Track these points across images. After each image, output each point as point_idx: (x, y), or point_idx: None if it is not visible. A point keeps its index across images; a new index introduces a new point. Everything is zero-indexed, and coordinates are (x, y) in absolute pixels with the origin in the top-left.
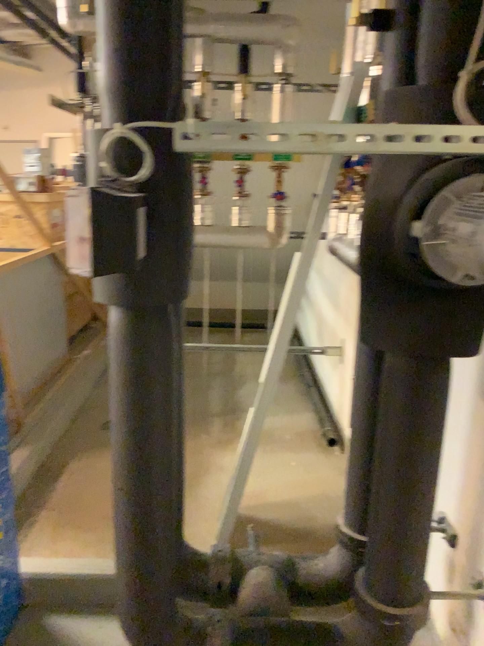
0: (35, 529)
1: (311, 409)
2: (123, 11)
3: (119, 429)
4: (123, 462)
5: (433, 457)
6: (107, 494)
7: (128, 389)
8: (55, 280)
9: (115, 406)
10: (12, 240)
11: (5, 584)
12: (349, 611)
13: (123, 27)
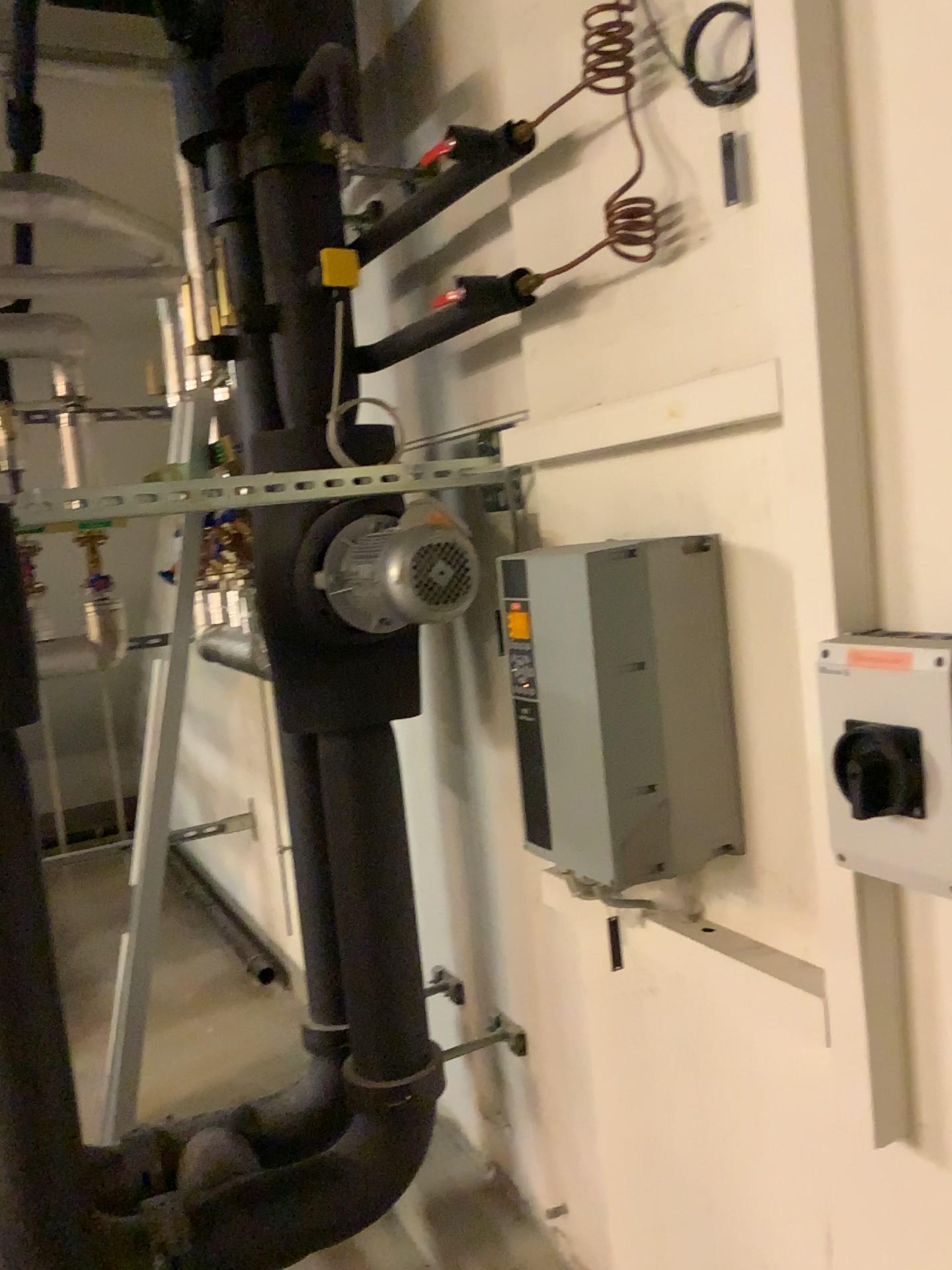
0: None
1: (218, 941)
2: None
3: None
4: None
5: (400, 858)
6: None
7: None
8: None
9: None
10: None
11: None
12: (345, 1130)
13: None
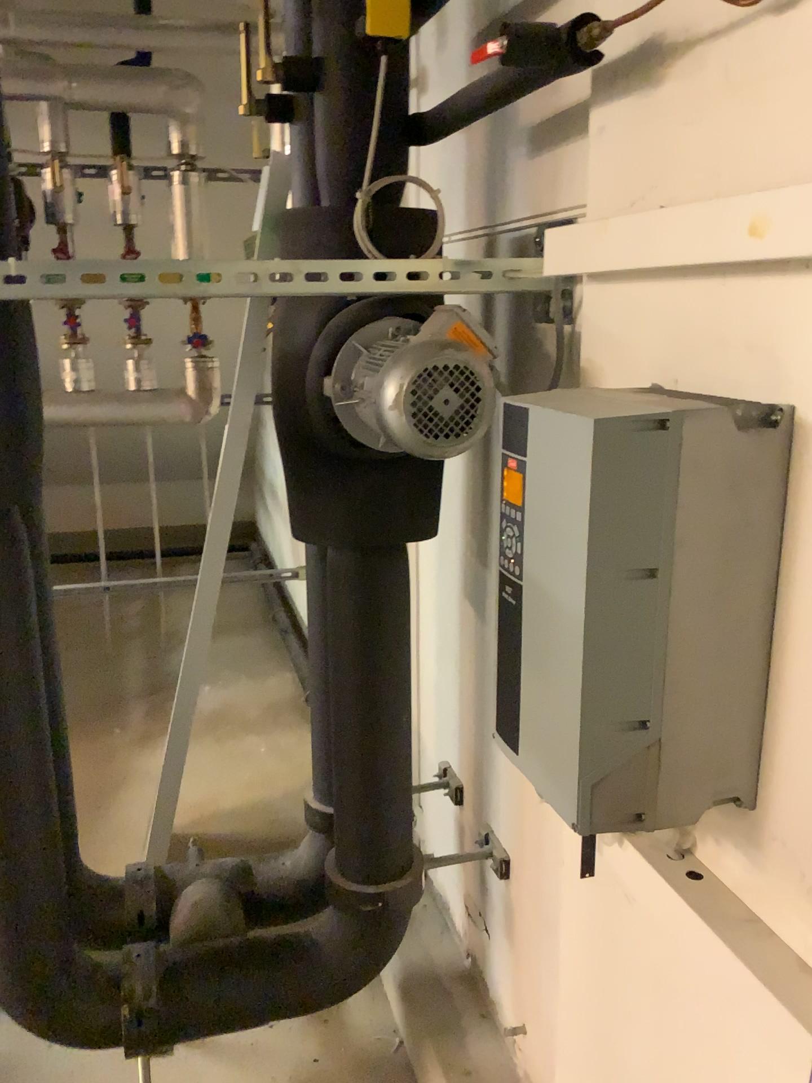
0: None
1: (287, 667)
2: None
3: None
4: None
5: (399, 677)
6: None
7: None
8: None
9: None
10: None
11: None
12: (325, 911)
13: None
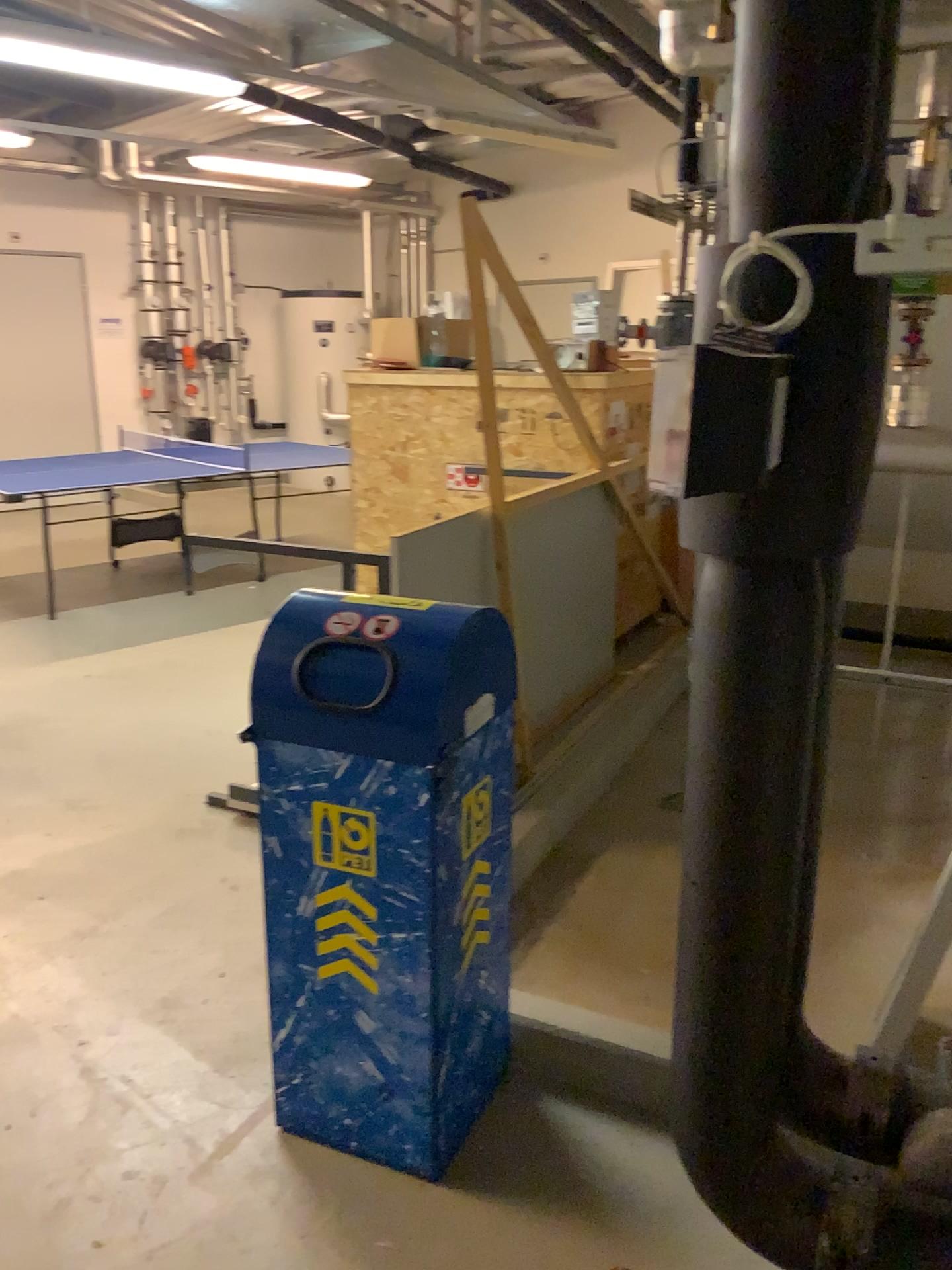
0: (536, 953)
1: None
2: (782, 31)
3: (703, 773)
4: (705, 836)
5: None
6: (661, 923)
7: (726, 706)
8: (601, 529)
9: (700, 732)
10: (536, 457)
11: (484, 1022)
12: None
13: (780, 60)
